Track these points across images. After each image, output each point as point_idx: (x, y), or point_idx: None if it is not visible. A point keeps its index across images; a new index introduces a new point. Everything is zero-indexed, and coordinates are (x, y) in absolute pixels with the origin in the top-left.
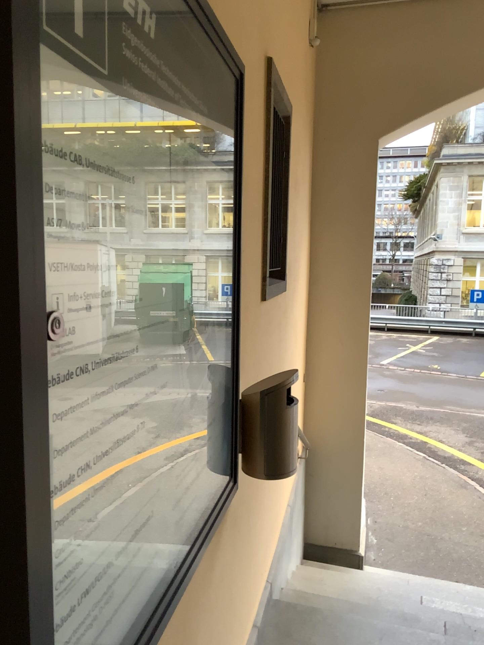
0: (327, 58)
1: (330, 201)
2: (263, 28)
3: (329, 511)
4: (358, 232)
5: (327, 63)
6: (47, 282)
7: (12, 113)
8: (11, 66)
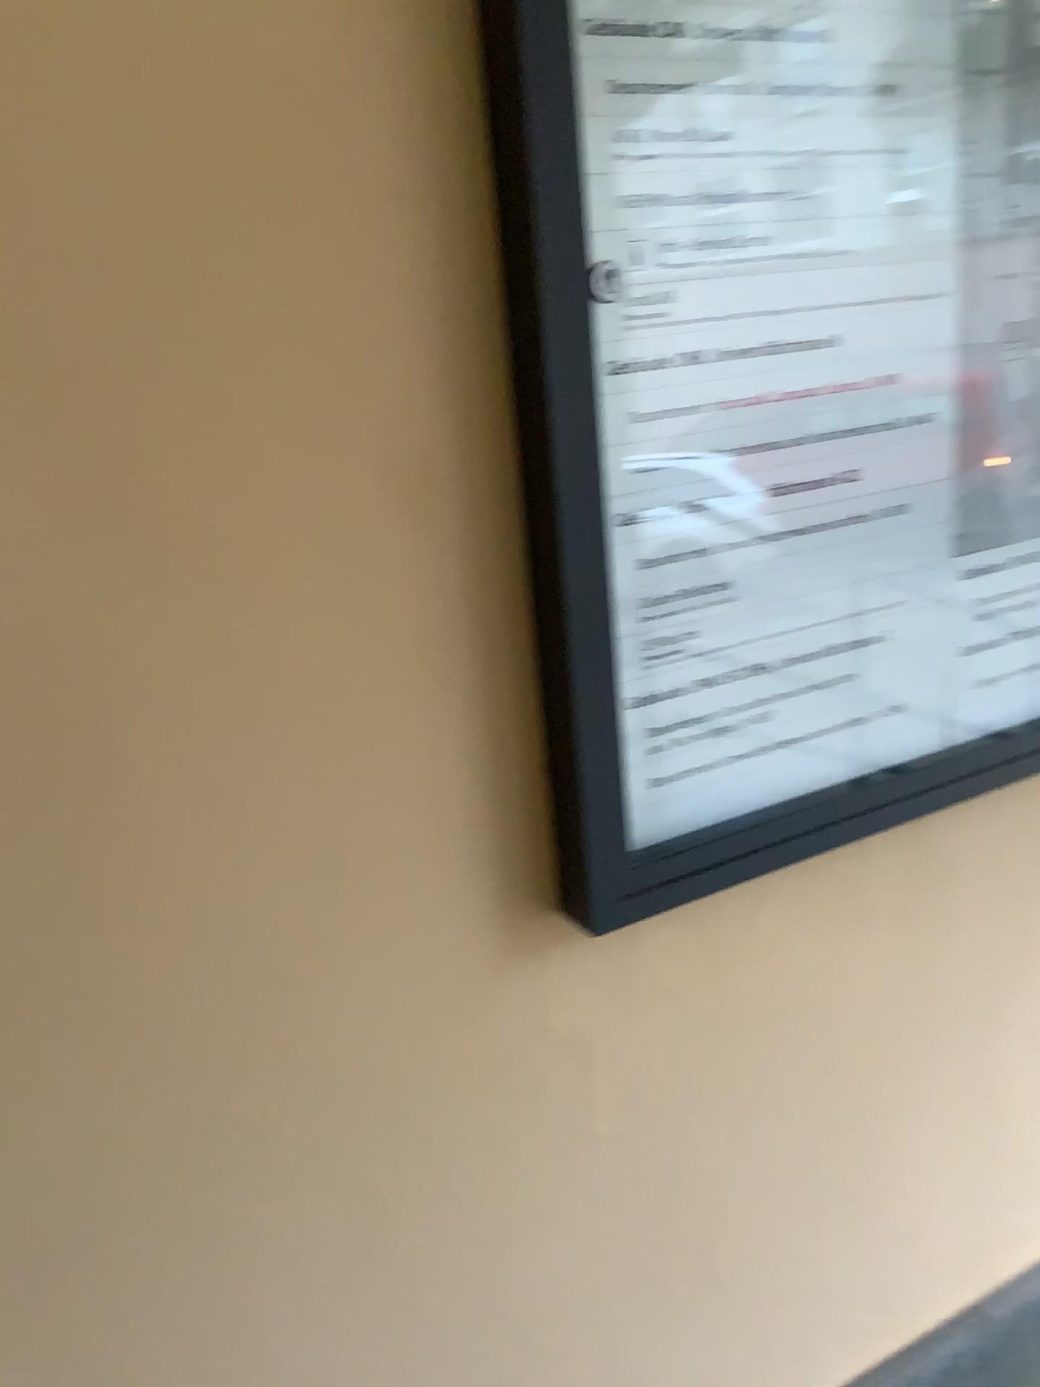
0: None
1: None
2: None
3: None
4: None
5: None
6: (615, 225)
7: None
8: None
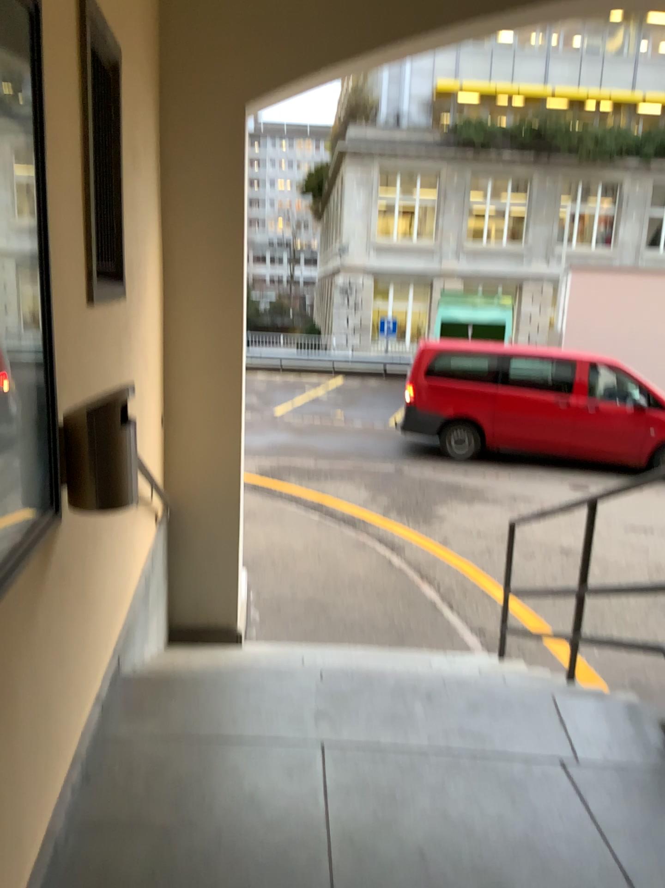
0: None
1: (186, 186)
2: None
3: (198, 586)
4: (224, 229)
5: None
6: None
7: None
8: None
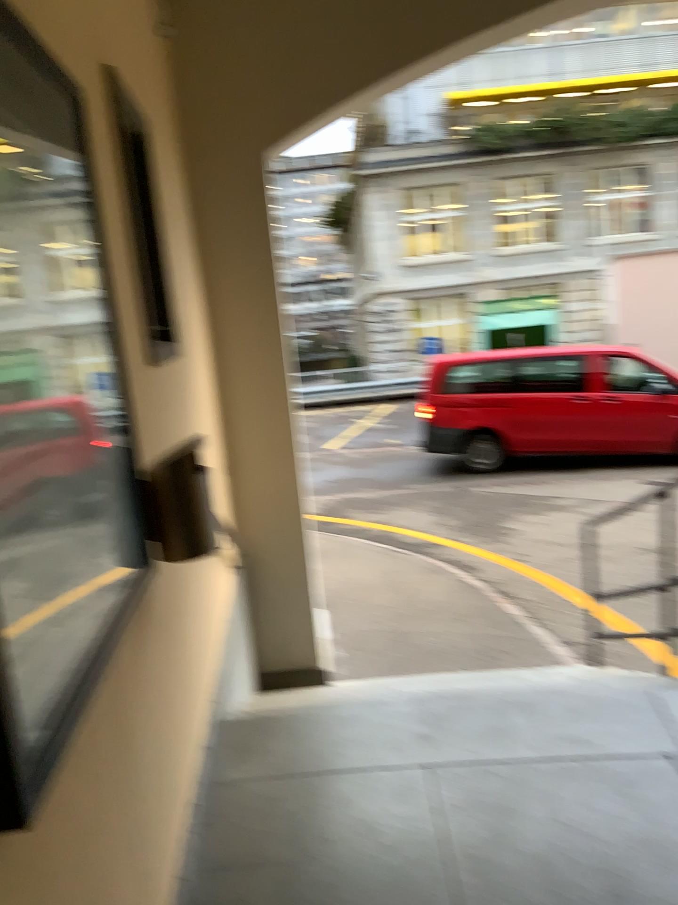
0: (184, 50)
1: (217, 239)
2: (93, 29)
3: (278, 629)
4: (259, 275)
5: (184, 57)
6: None
7: None
8: None
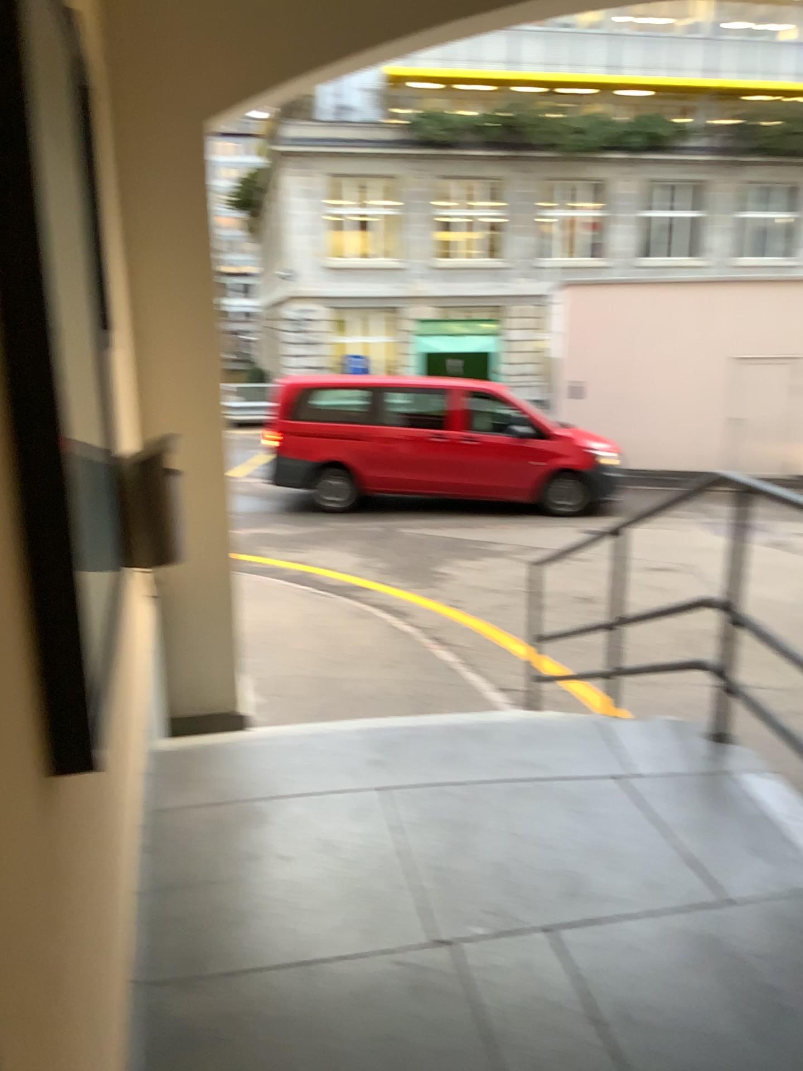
0: None
1: (145, 214)
2: None
3: (193, 670)
4: (193, 262)
5: None
6: None
7: (31, 149)
8: (25, 109)
